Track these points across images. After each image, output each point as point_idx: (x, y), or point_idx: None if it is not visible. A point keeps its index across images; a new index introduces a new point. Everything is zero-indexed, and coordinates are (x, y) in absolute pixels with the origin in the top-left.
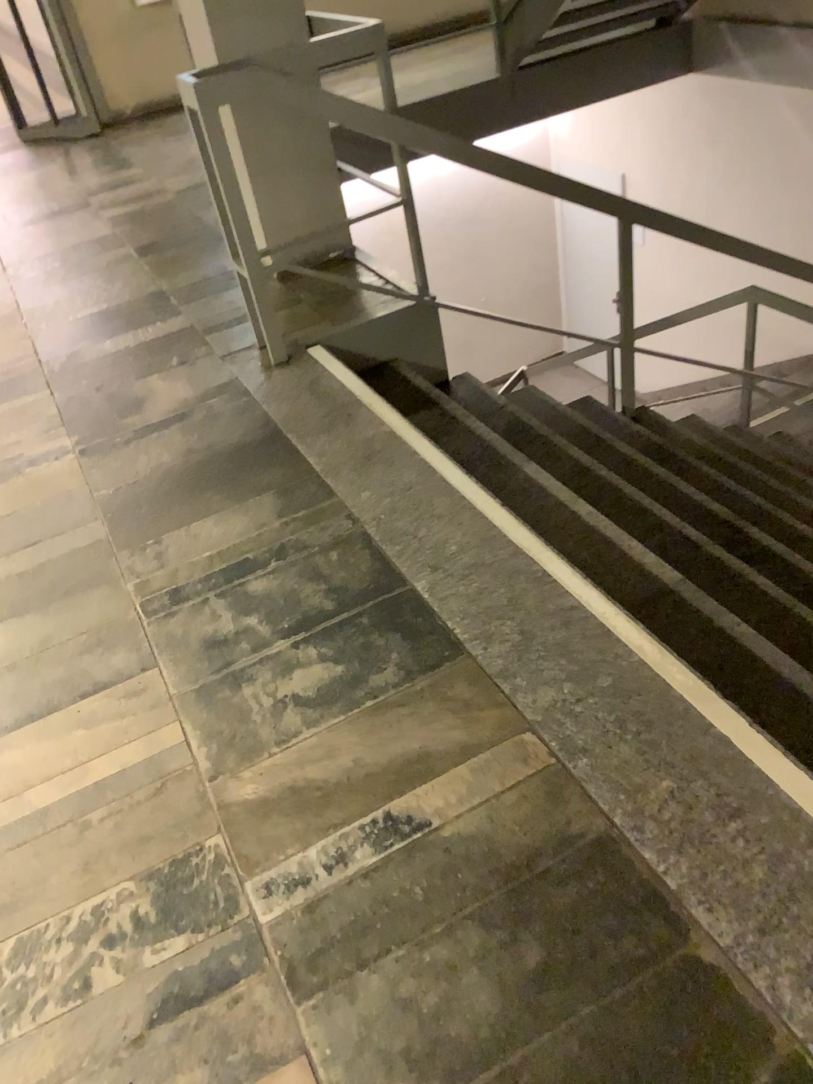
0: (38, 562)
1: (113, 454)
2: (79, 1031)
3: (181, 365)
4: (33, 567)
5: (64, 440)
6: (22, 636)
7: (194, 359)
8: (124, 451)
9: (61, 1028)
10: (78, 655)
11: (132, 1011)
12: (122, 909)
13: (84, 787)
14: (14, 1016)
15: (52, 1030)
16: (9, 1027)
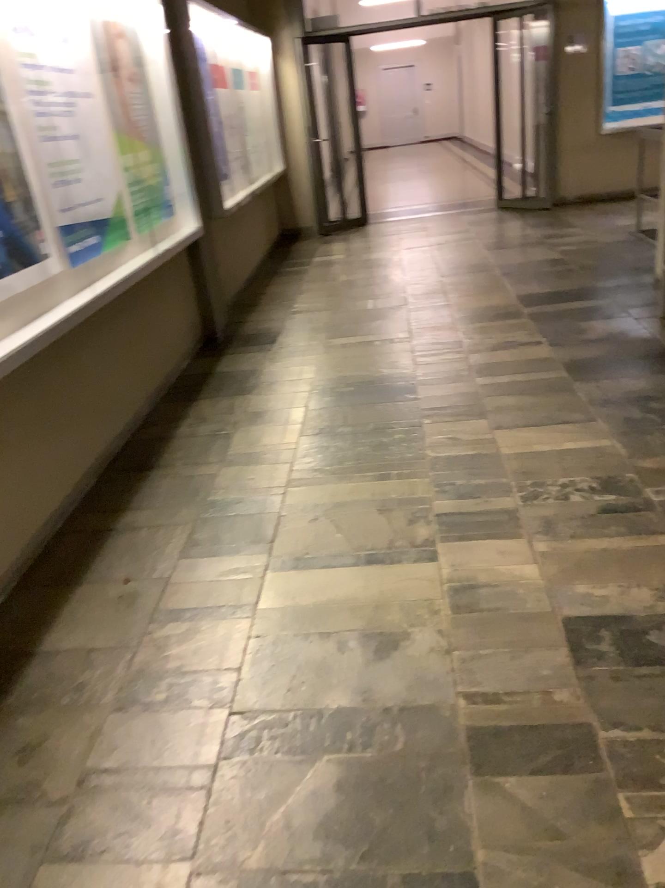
0: (530, 378)
1: (568, 347)
2: (566, 507)
3: (607, 319)
4: (526, 379)
5: (539, 338)
6: (524, 400)
7: (616, 318)
8: (575, 347)
9: (557, 504)
10: (554, 410)
11: (590, 506)
12: (584, 482)
13: (562, 448)
14: (536, 497)
15: (553, 504)
16: (534, 499)
